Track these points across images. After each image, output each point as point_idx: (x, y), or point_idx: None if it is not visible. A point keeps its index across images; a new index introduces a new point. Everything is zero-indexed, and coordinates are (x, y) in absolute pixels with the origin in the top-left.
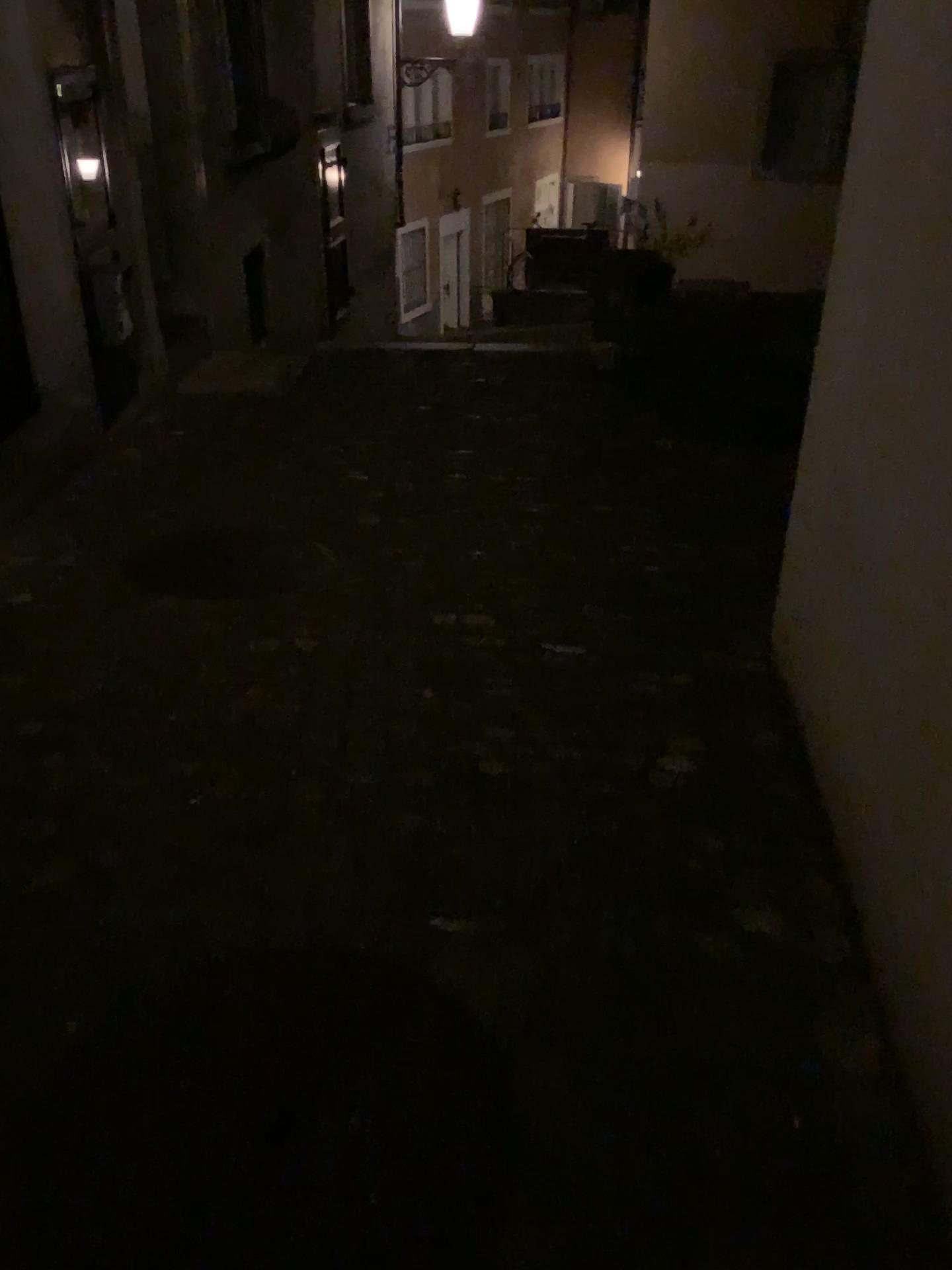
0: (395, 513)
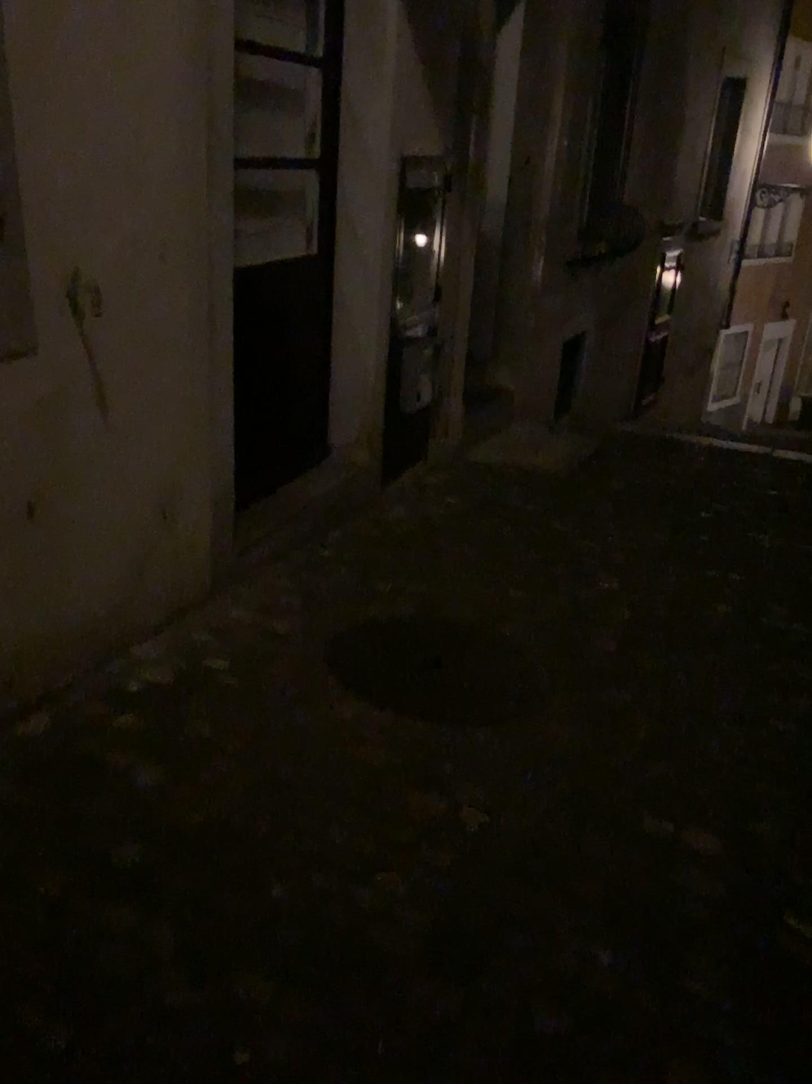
0: (633, 649)
